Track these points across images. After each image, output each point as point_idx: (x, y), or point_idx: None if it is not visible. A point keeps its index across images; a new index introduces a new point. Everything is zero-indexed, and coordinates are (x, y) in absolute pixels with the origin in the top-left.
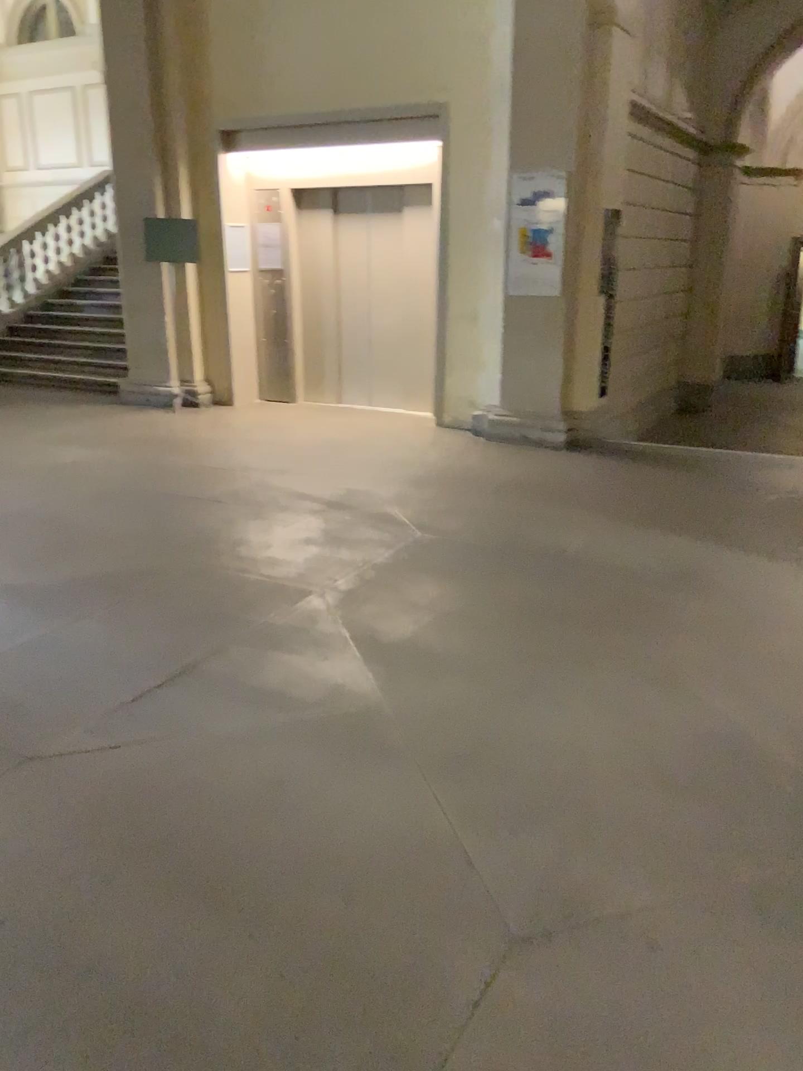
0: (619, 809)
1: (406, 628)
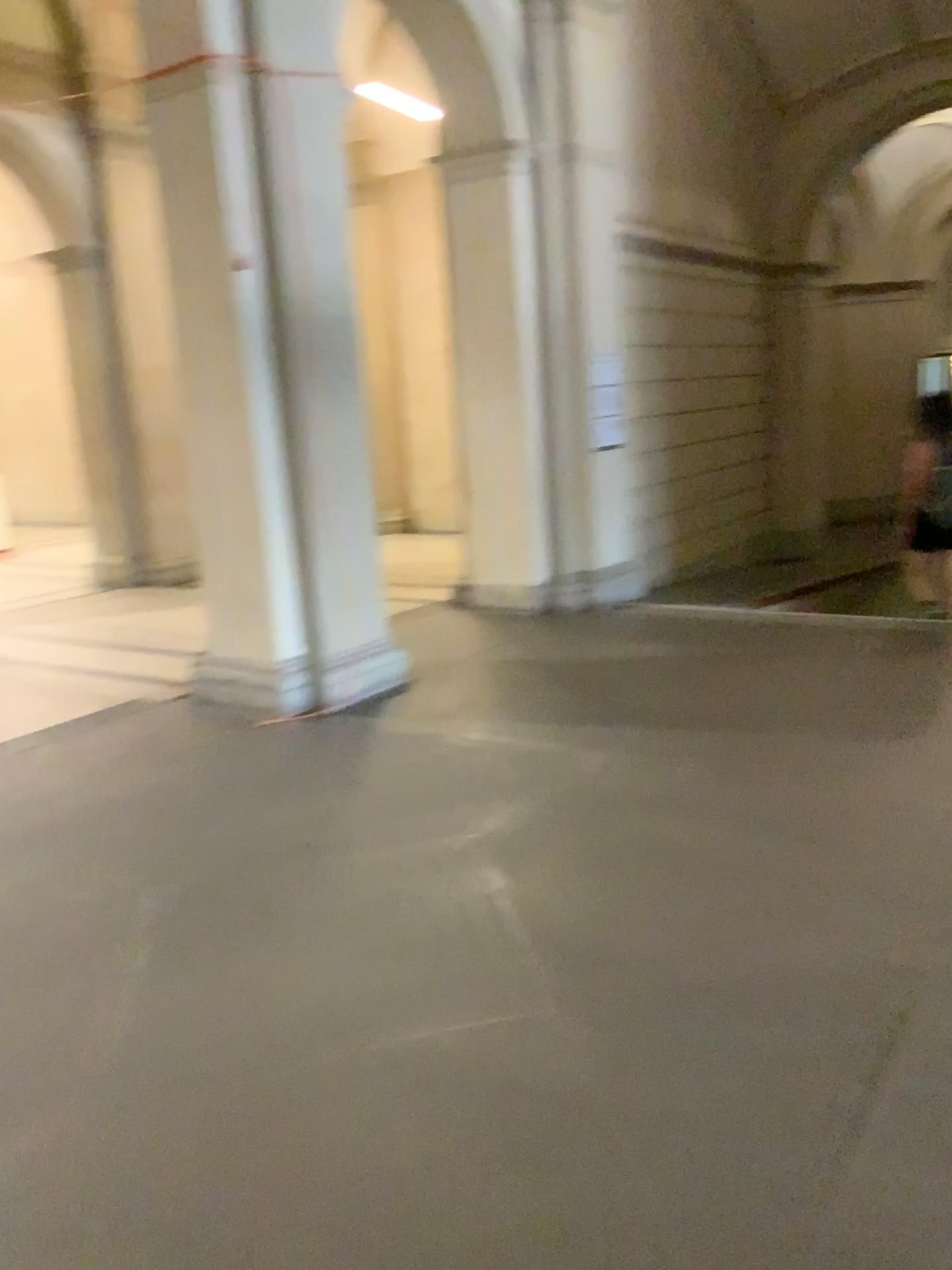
0: (355, 906)
1: (517, 1192)
